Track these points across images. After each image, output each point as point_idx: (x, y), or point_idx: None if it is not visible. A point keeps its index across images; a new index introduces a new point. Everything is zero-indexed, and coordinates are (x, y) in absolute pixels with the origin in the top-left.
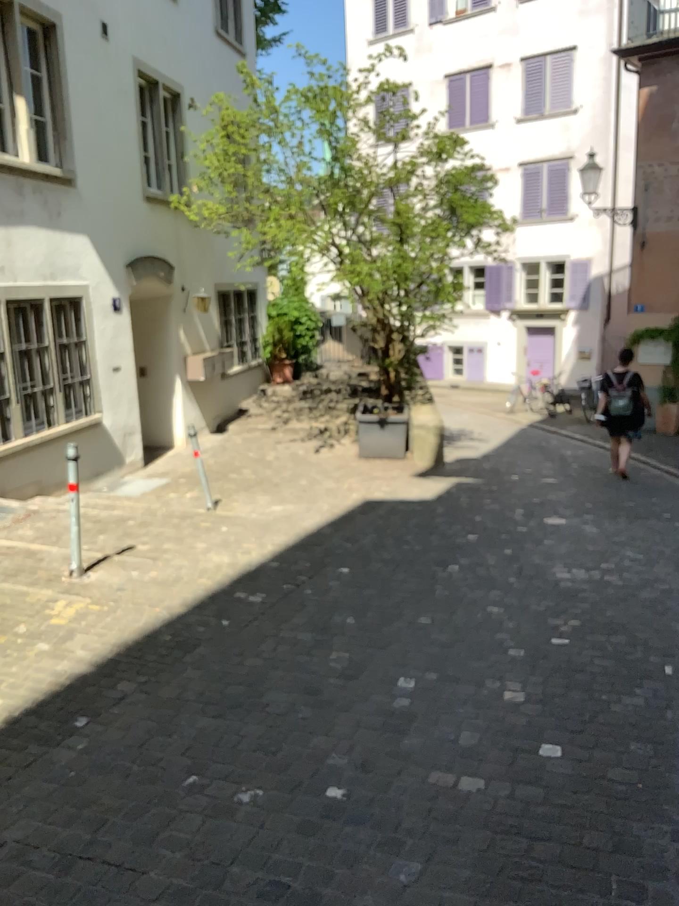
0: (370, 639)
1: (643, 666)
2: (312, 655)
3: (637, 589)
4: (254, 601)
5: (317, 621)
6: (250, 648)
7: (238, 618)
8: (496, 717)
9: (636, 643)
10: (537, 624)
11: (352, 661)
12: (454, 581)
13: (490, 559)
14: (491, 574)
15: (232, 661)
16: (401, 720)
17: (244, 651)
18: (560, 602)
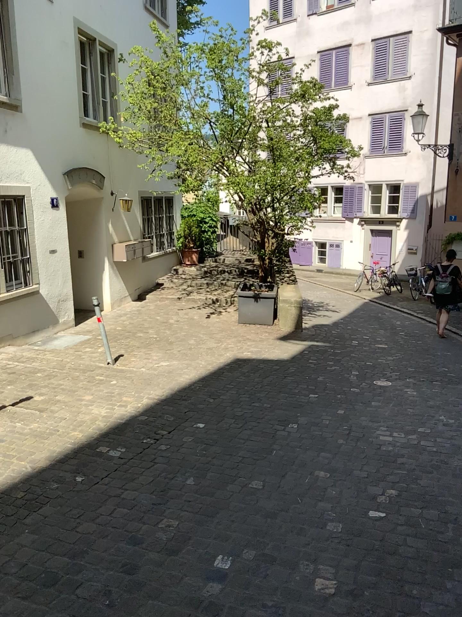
0: (201, 505)
1: (457, 552)
2: (142, 523)
3: (449, 457)
4: (110, 456)
5: (160, 482)
6: (87, 512)
7: (90, 475)
8: (305, 616)
9: (449, 521)
10: (357, 493)
11: (178, 532)
12: (289, 442)
13: (323, 420)
14: (322, 435)
15: (66, 527)
16: (206, 616)
17: (80, 516)
18: (379, 468)
